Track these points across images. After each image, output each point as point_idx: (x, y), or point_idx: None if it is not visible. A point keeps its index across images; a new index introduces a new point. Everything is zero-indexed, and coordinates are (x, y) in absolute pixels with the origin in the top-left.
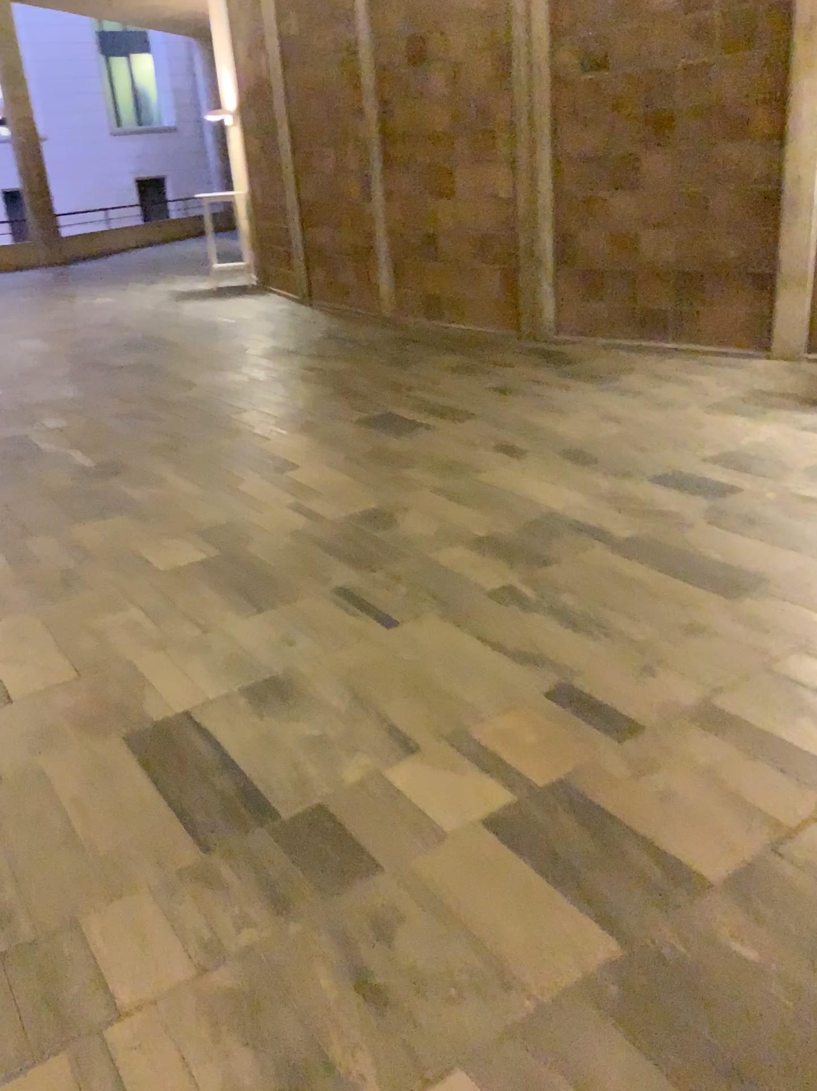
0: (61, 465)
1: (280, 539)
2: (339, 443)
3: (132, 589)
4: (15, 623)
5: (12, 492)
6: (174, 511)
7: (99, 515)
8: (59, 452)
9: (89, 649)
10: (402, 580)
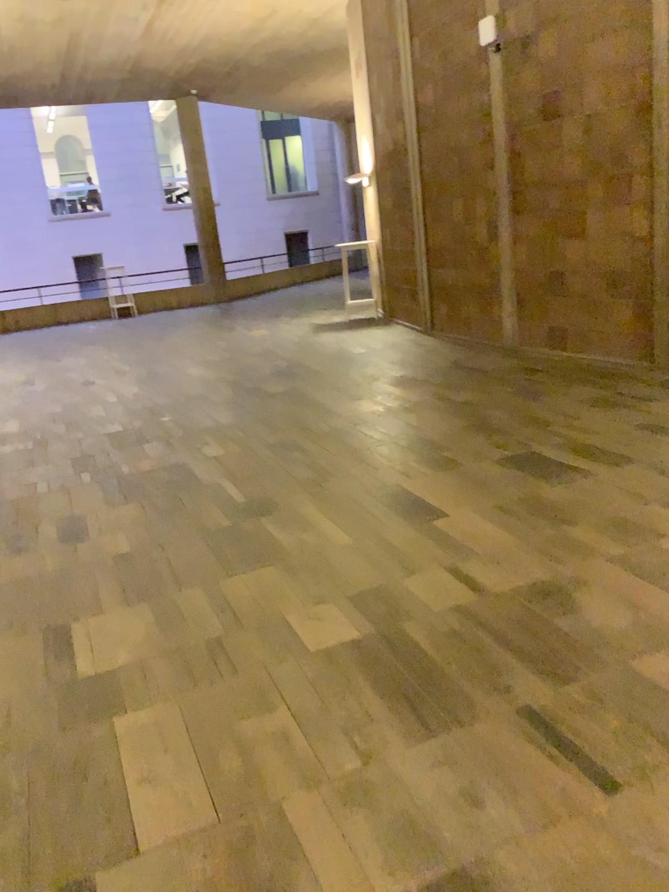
0: (213, 501)
1: (442, 620)
2: (489, 491)
3: (280, 680)
4: (153, 719)
5: (167, 530)
6: (323, 569)
7: (247, 568)
8: (212, 485)
9: (231, 778)
10: (609, 705)
